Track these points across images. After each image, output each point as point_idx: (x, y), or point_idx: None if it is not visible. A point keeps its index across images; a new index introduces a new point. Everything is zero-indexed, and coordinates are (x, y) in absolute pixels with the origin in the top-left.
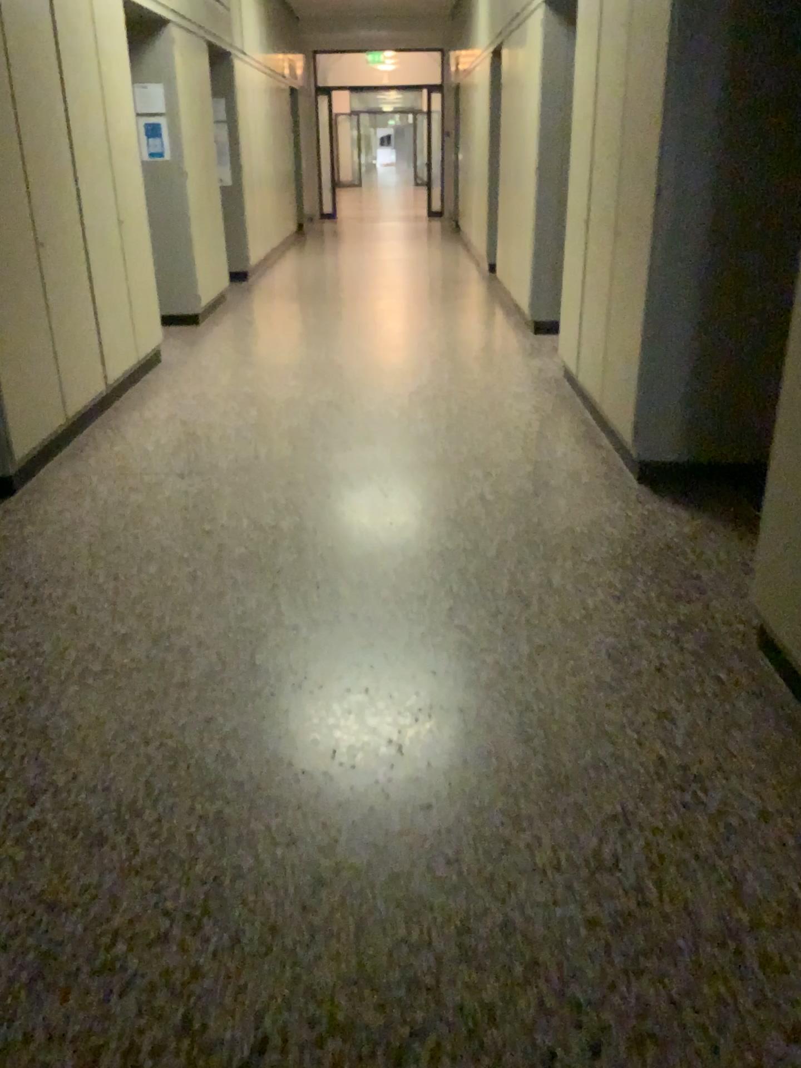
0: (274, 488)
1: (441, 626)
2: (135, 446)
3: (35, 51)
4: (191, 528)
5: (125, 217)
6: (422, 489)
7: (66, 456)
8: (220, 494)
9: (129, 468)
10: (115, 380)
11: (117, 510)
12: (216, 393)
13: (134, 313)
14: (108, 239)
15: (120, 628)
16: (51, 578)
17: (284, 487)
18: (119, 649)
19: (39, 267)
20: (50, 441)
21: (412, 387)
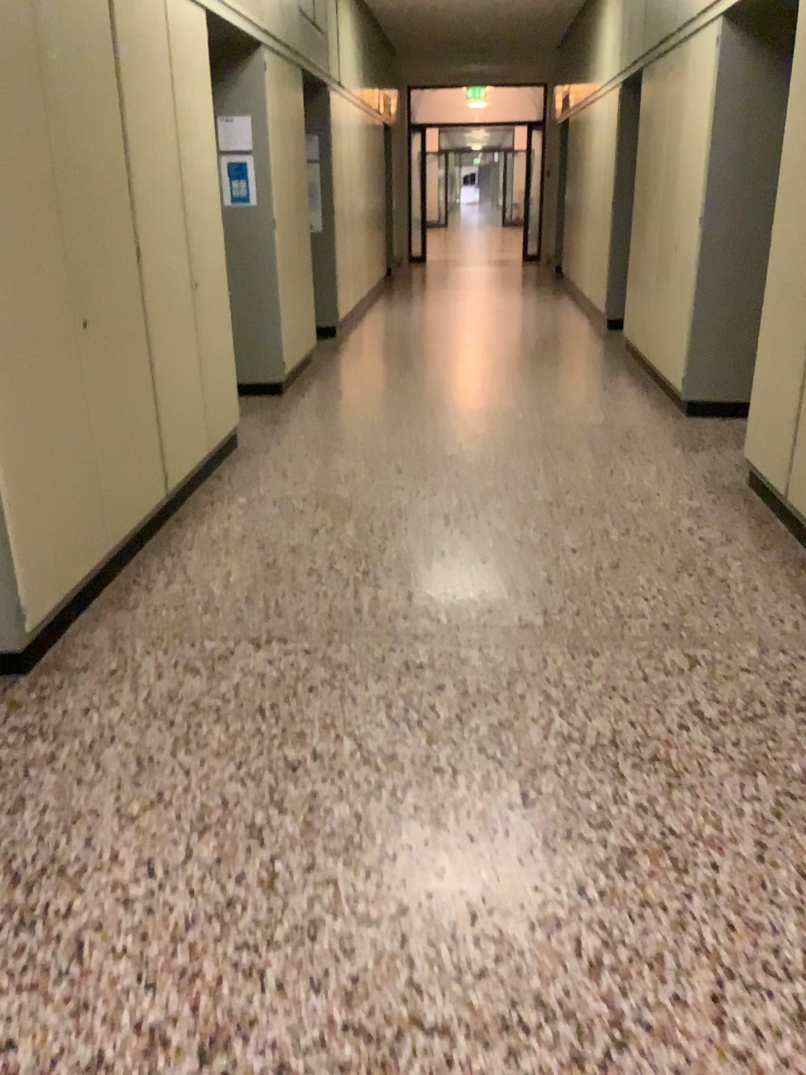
0: (389, 678)
1: (709, 1050)
2: (198, 585)
3: (83, 67)
4: (269, 758)
5: (199, 279)
6: (605, 690)
7: (106, 602)
8: (312, 686)
9: (188, 629)
10: (178, 484)
11: (164, 712)
12: (303, 501)
13: (205, 397)
14: (177, 307)
15: (150, 1010)
16: (54, 866)
17: (402, 674)
18: (143, 1073)
19: (78, 356)
20: (82, 589)
21: (553, 496)
